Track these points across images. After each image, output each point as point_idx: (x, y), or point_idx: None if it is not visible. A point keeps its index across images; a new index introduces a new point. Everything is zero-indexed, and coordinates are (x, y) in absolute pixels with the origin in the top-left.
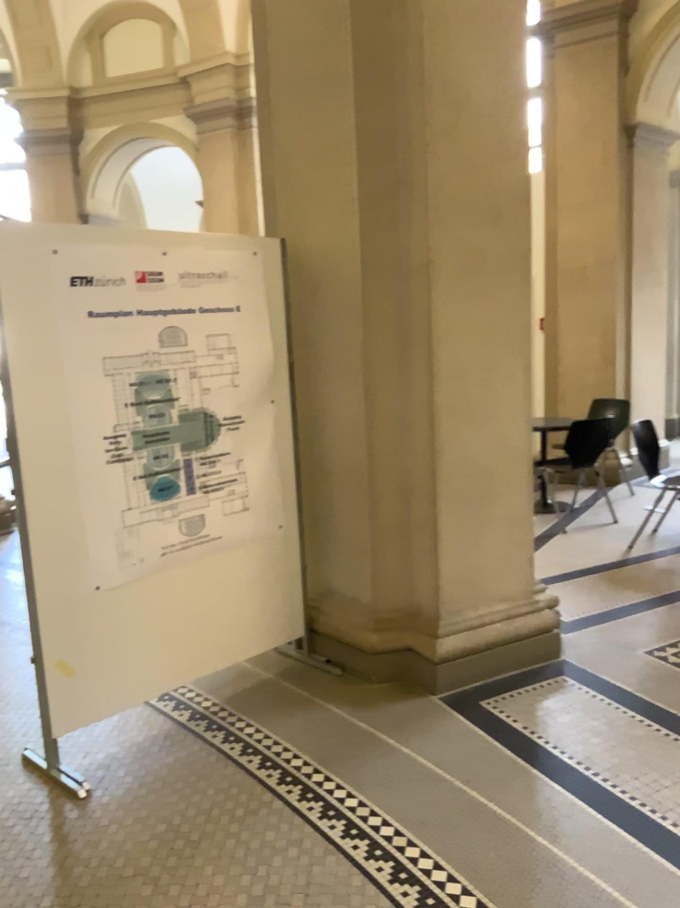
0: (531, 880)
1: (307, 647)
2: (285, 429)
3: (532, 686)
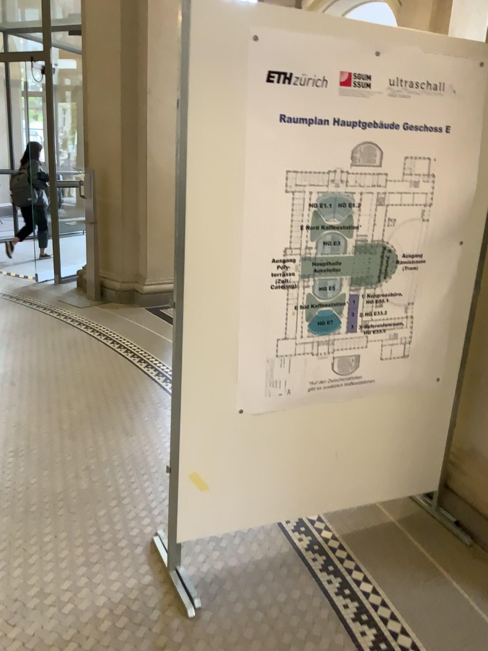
0: None
1: (436, 497)
2: (466, 272)
3: None
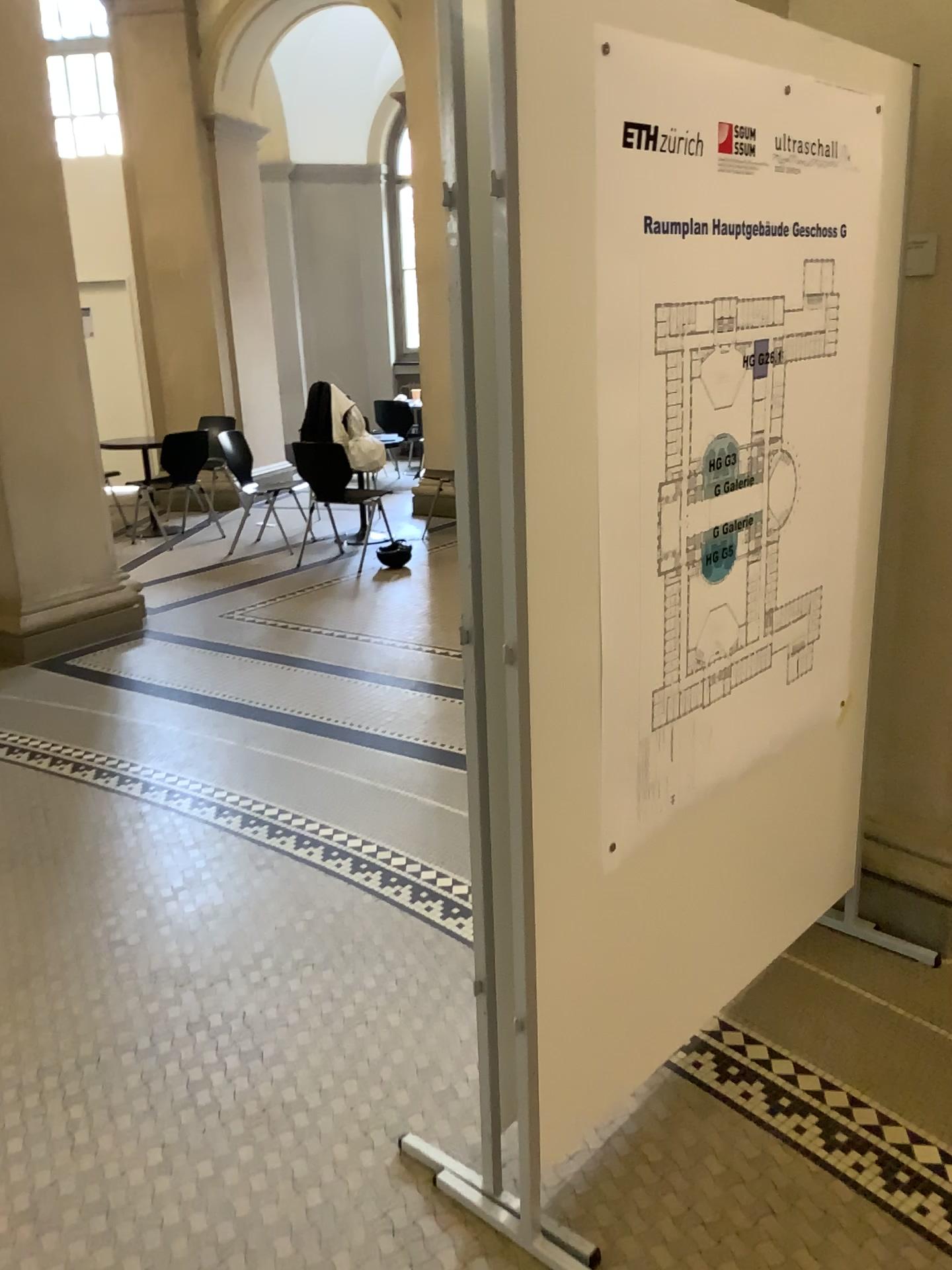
0: (94, 729)
1: None
2: None
3: (114, 646)
